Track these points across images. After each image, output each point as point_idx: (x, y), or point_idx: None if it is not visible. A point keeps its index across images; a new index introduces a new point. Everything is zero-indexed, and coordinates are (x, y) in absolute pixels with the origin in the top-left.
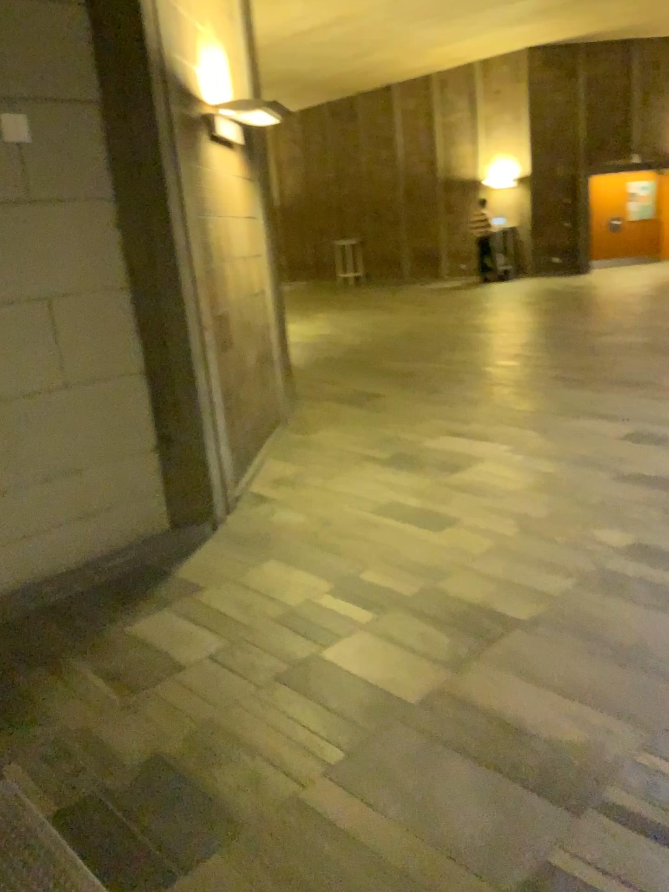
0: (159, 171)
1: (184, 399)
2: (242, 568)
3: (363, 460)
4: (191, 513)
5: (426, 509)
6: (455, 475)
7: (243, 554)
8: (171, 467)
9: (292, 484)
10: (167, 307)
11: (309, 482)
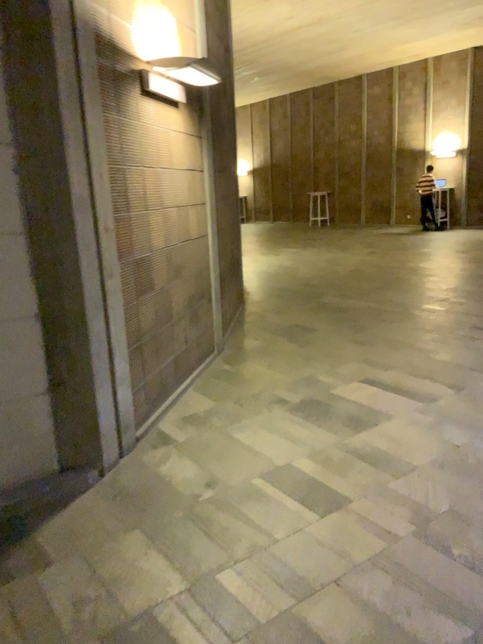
0: (59, 118)
1: (76, 348)
2: (103, 540)
3: (275, 405)
4: (79, 460)
5: (318, 481)
6: (359, 437)
7: (114, 517)
8: (62, 413)
9: (200, 427)
10: (63, 257)
11: (217, 425)
